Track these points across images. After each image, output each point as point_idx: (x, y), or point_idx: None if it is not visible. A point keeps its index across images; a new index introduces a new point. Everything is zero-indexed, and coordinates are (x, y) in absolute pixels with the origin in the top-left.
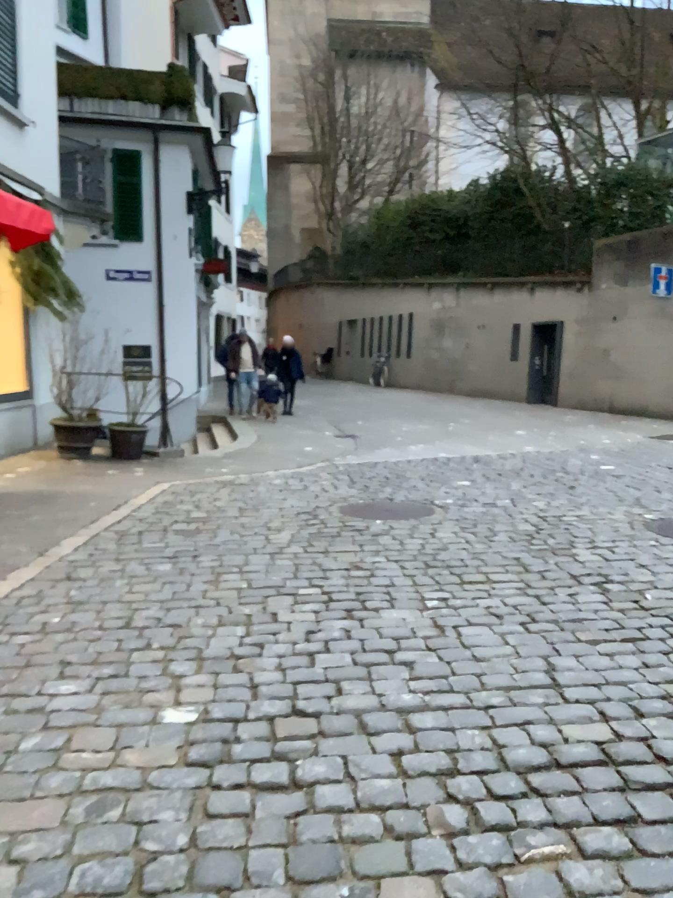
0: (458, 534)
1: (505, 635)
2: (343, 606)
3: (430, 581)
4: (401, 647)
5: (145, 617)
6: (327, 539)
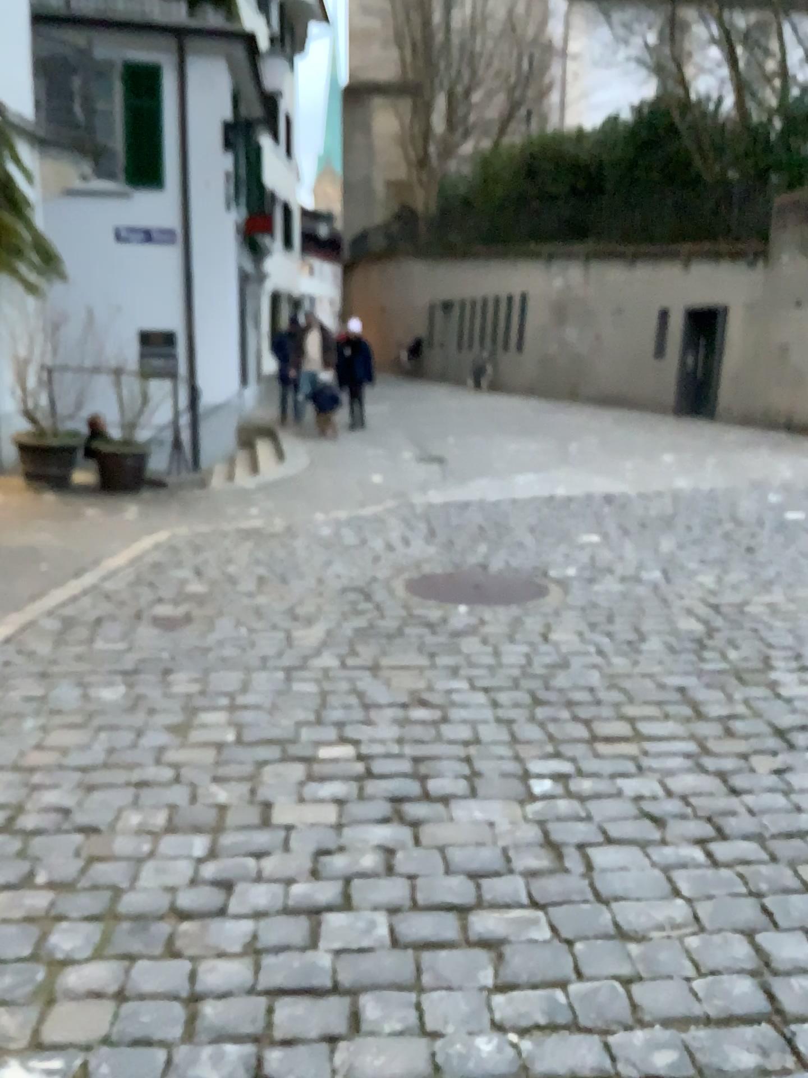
0: (583, 637)
1: (673, 875)
2: (388, 789)
3: (537, 735)
4: (481, 899)
5: (41, 810)
6: (379, 642)
